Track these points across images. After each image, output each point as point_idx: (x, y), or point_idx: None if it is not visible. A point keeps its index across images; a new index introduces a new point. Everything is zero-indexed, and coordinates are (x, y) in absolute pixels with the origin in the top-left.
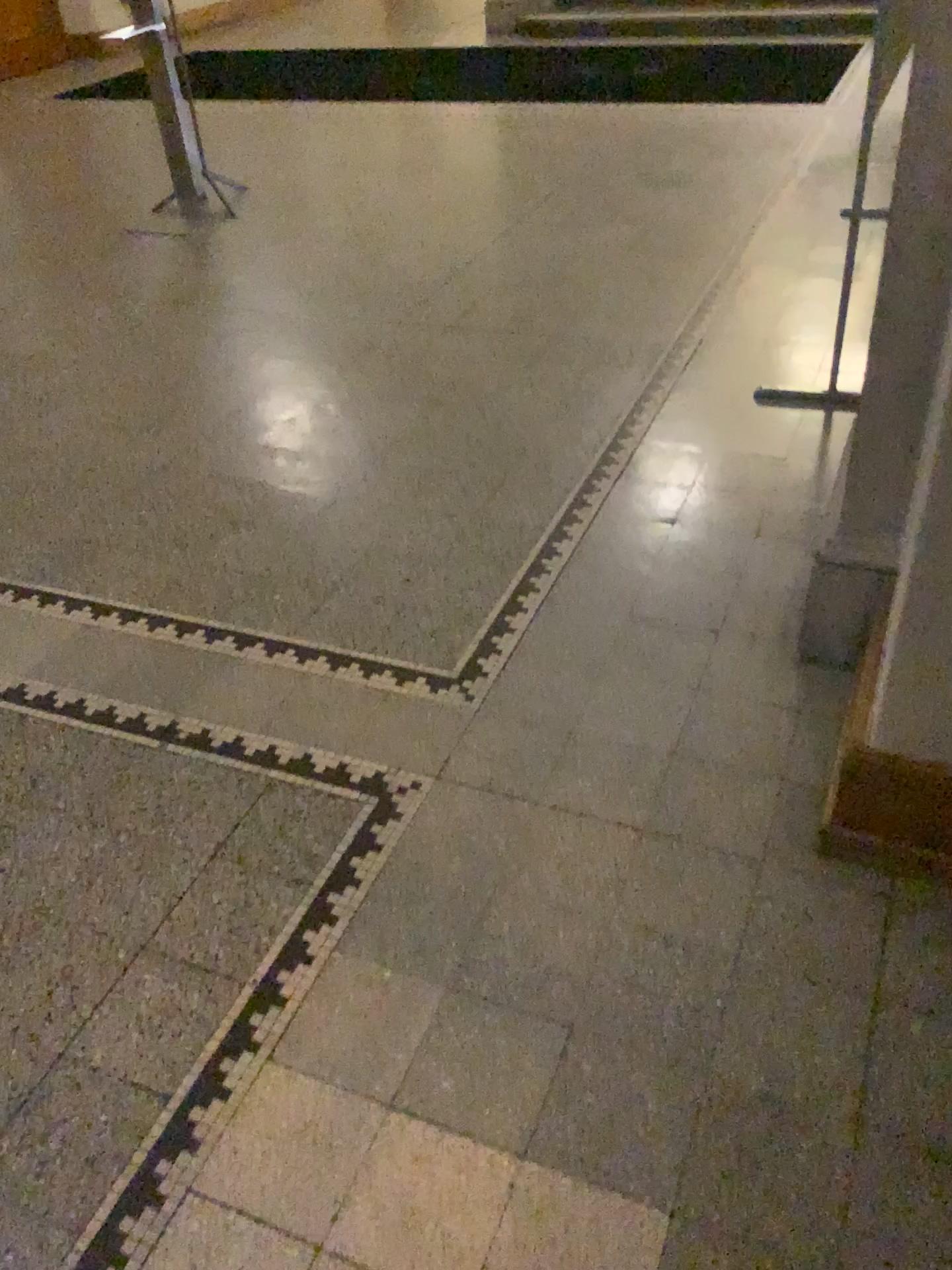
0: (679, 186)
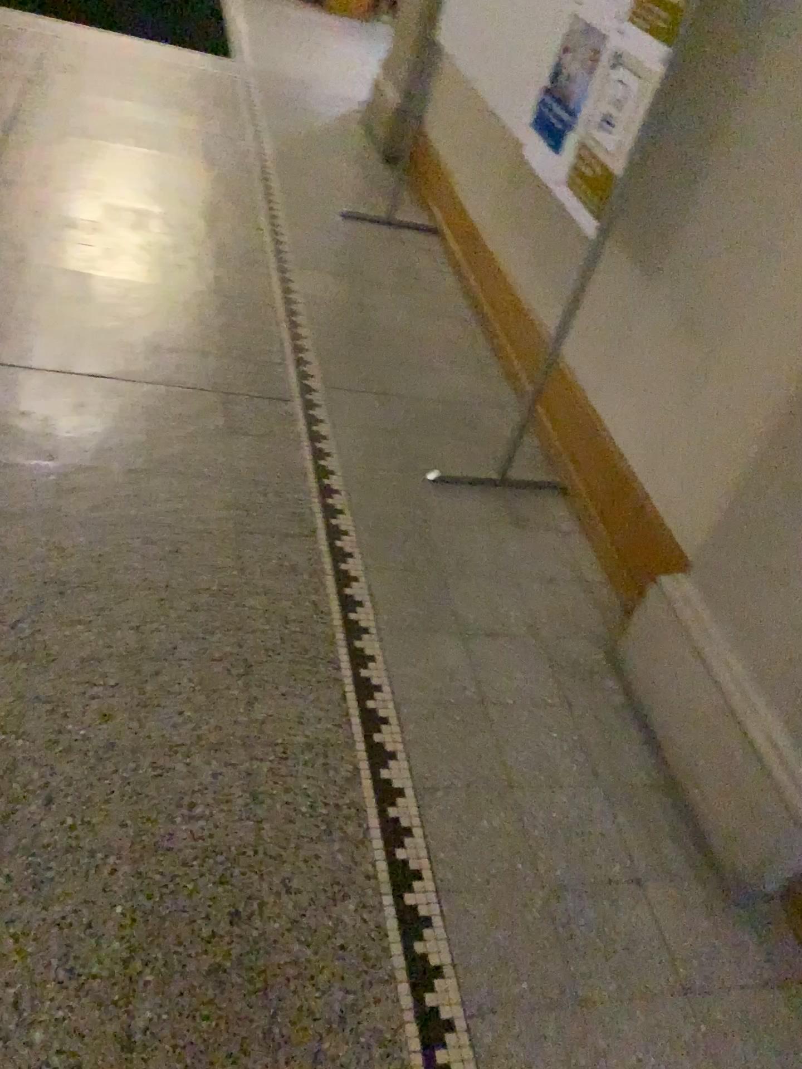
0: (158, 145)
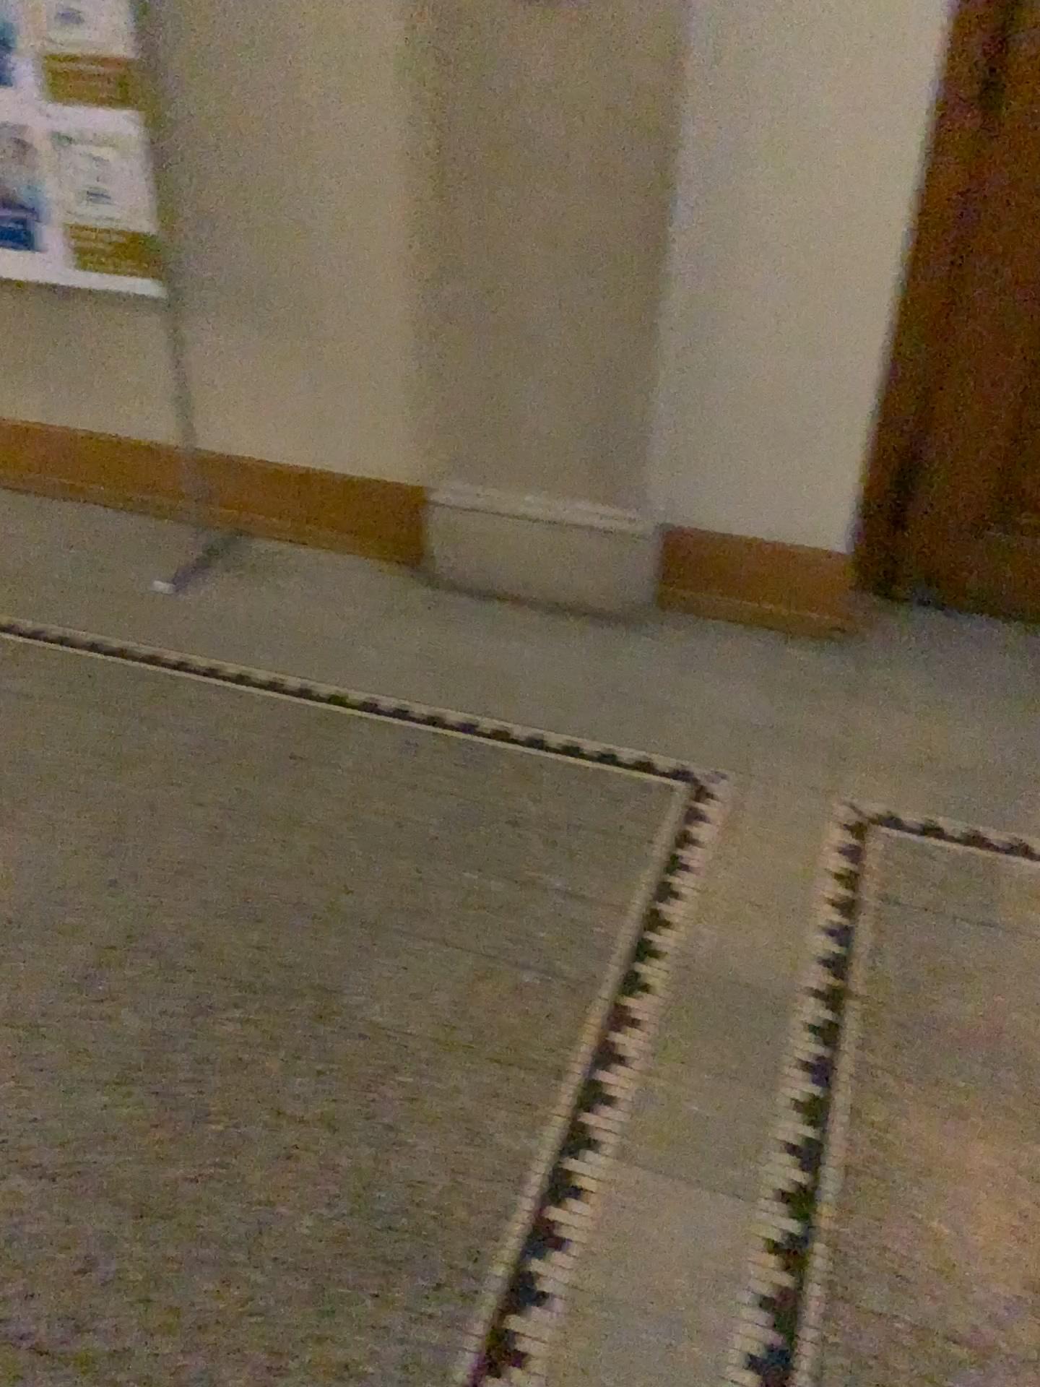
0: None
